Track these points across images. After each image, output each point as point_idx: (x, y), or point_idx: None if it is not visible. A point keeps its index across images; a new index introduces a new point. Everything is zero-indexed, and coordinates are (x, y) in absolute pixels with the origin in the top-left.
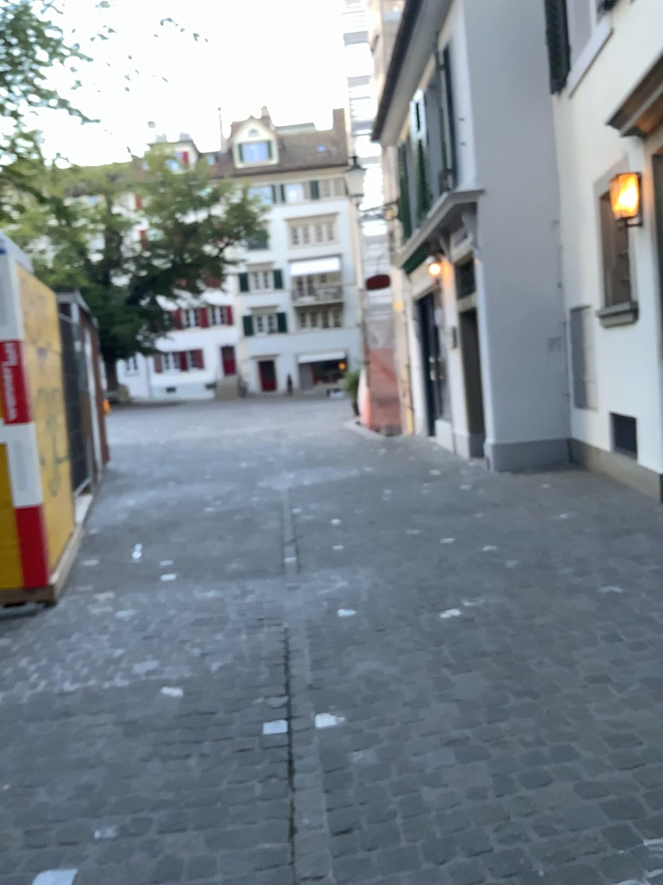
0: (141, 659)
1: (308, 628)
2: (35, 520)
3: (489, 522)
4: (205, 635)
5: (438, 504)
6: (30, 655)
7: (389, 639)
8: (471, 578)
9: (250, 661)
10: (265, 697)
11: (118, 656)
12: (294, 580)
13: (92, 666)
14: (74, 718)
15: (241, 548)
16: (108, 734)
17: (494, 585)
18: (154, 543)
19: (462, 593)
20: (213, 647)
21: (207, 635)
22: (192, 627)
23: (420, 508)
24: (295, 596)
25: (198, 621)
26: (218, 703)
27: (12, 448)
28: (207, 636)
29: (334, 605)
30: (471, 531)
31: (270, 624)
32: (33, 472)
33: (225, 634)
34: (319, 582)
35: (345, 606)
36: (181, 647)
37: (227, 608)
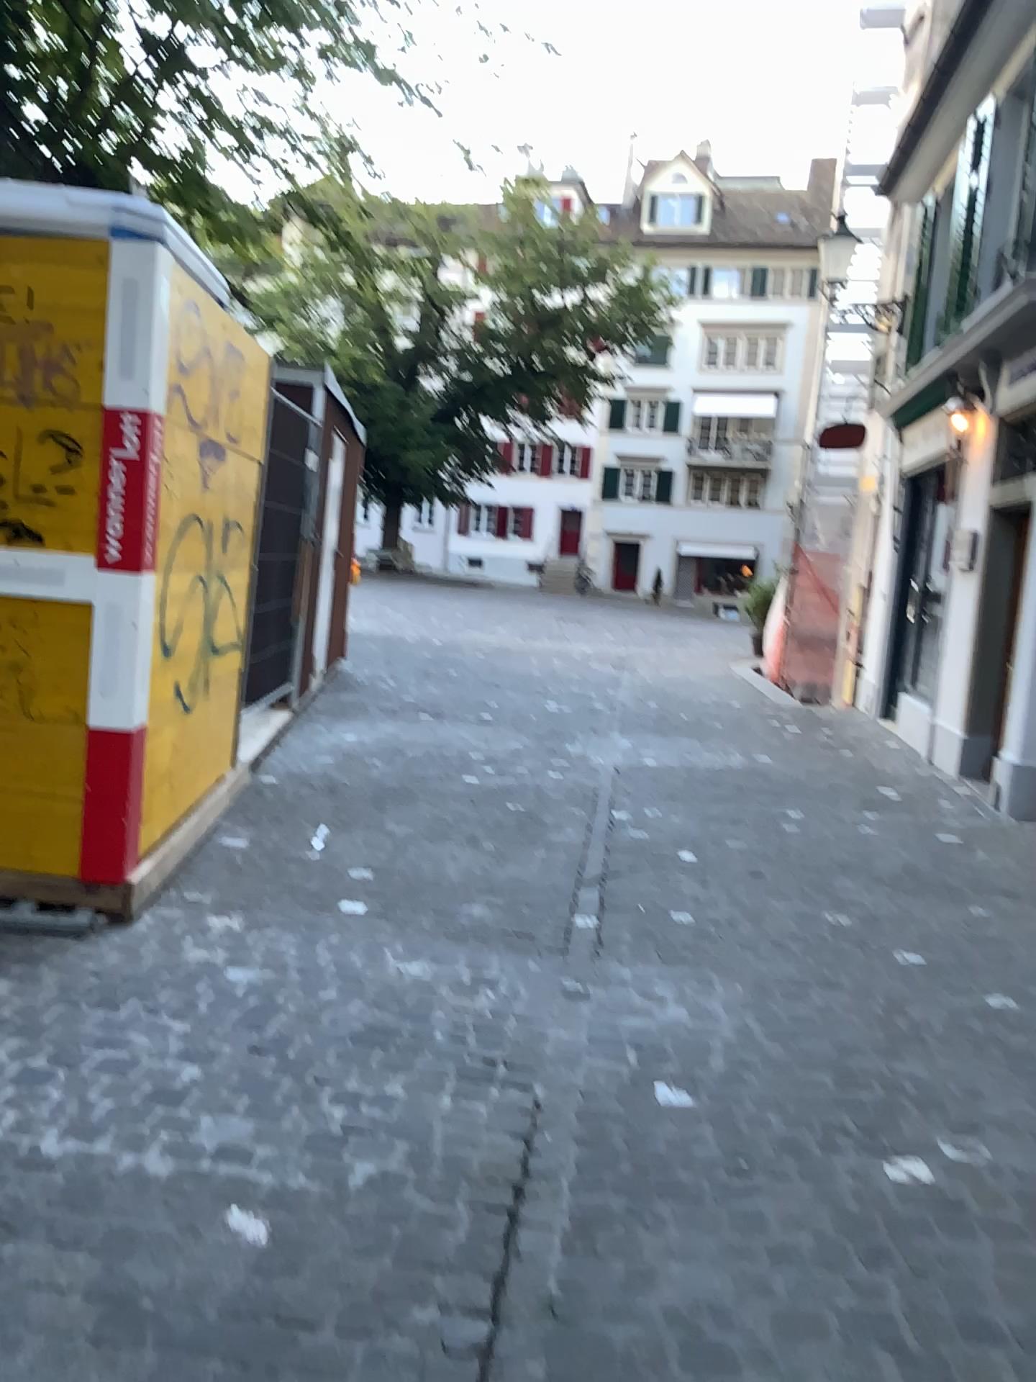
0: (218, 1110)
1: (585, 1119)
2: (121, 759)
3: (1004, 940)
4: (368, 1079)
5: (895, 868)
6: (21, 1038)
7: (759, 1211)
8: (962, 1081)
9: (436, 1186)
10: (438, 1316)
11: (180, 1088)
12: (582, 980)
13: (119, 1103)
14: (12, 1249)
15: (500, 877)
16: (53, 1332)
17: (1016, 1118)
18: (350, 831)
19: (939, 1119)
20: (372, 1120)
21: (373, 1079)
22: (349, 1050)
23: (859, 870)
24: (575, 1020)
25: (366, 1035)
26: (327, 1304)
27: (97, 616)
28: (368, 1085)
29: (650, 1071)
30: (963, 952)
31: (507, 1083)
32: (131, 667)
33: (409, 1088)
34: (630, 996)
35: (674, 1079)
36: (309, 1100)
37: (433, 1019)
